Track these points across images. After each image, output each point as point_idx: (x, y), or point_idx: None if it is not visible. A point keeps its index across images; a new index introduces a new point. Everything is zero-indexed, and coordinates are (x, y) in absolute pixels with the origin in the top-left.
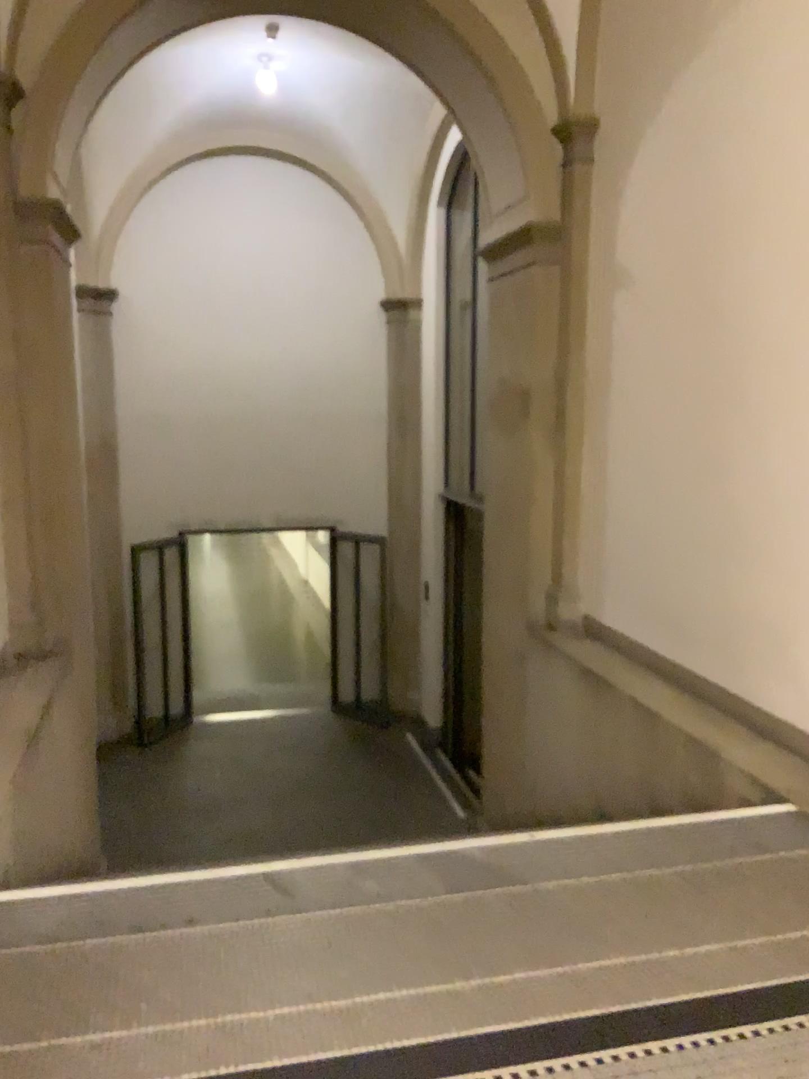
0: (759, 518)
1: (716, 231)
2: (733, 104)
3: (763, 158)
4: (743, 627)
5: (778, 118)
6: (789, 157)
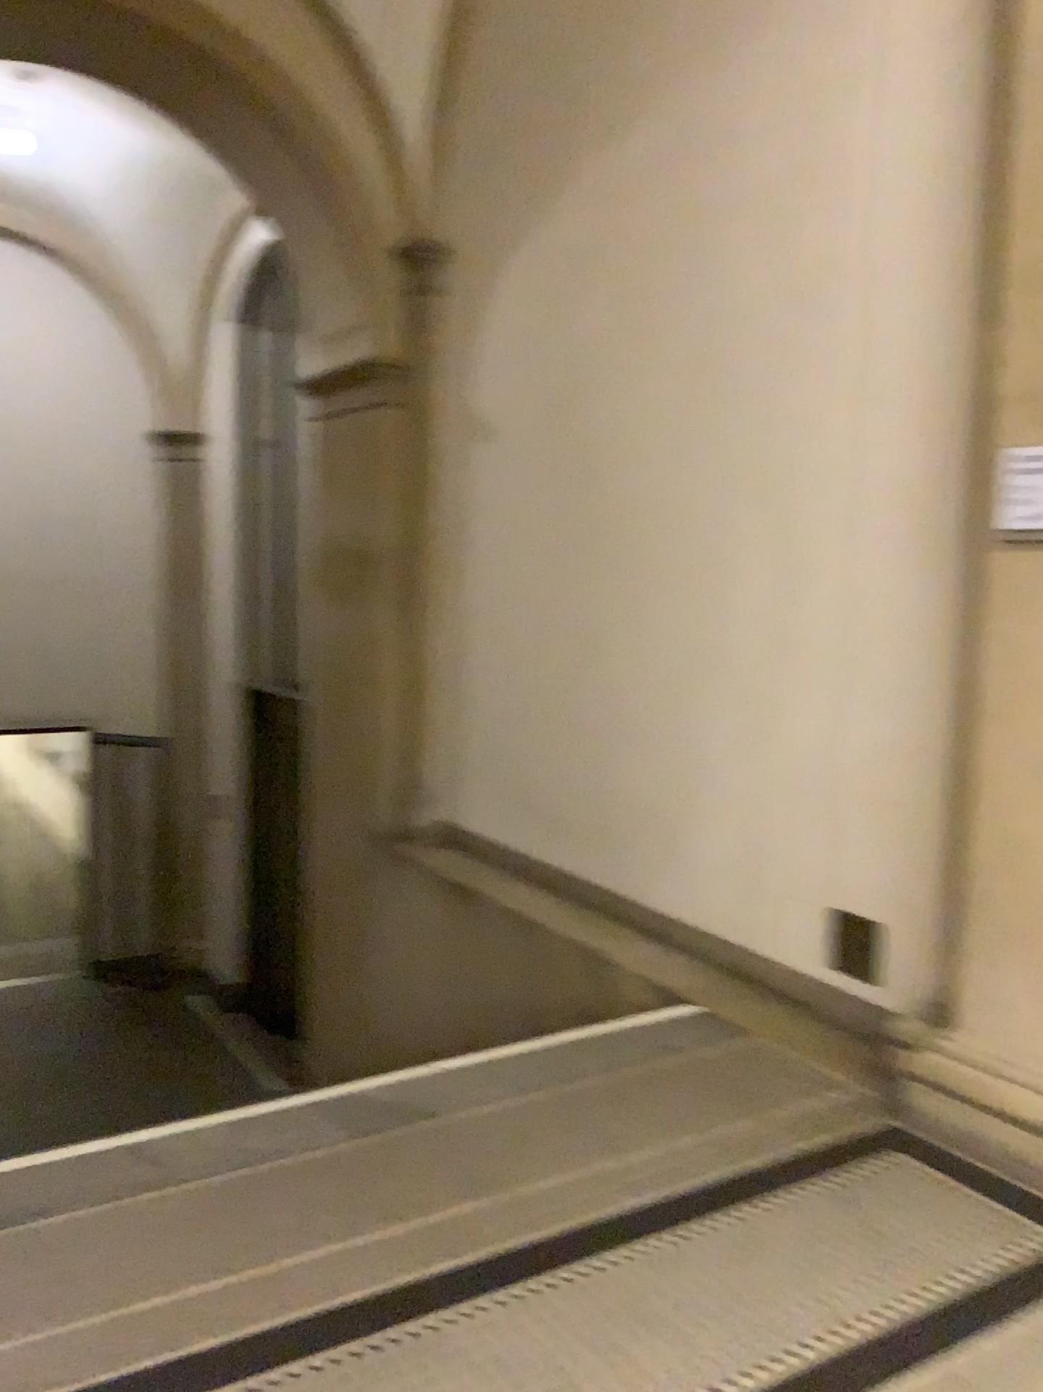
0: (652, 701)
1: (597, 387)
2: (612, 251)
3: (647, 315)
4: (637, 822)
5: (663, 275)
6: (676, 317)
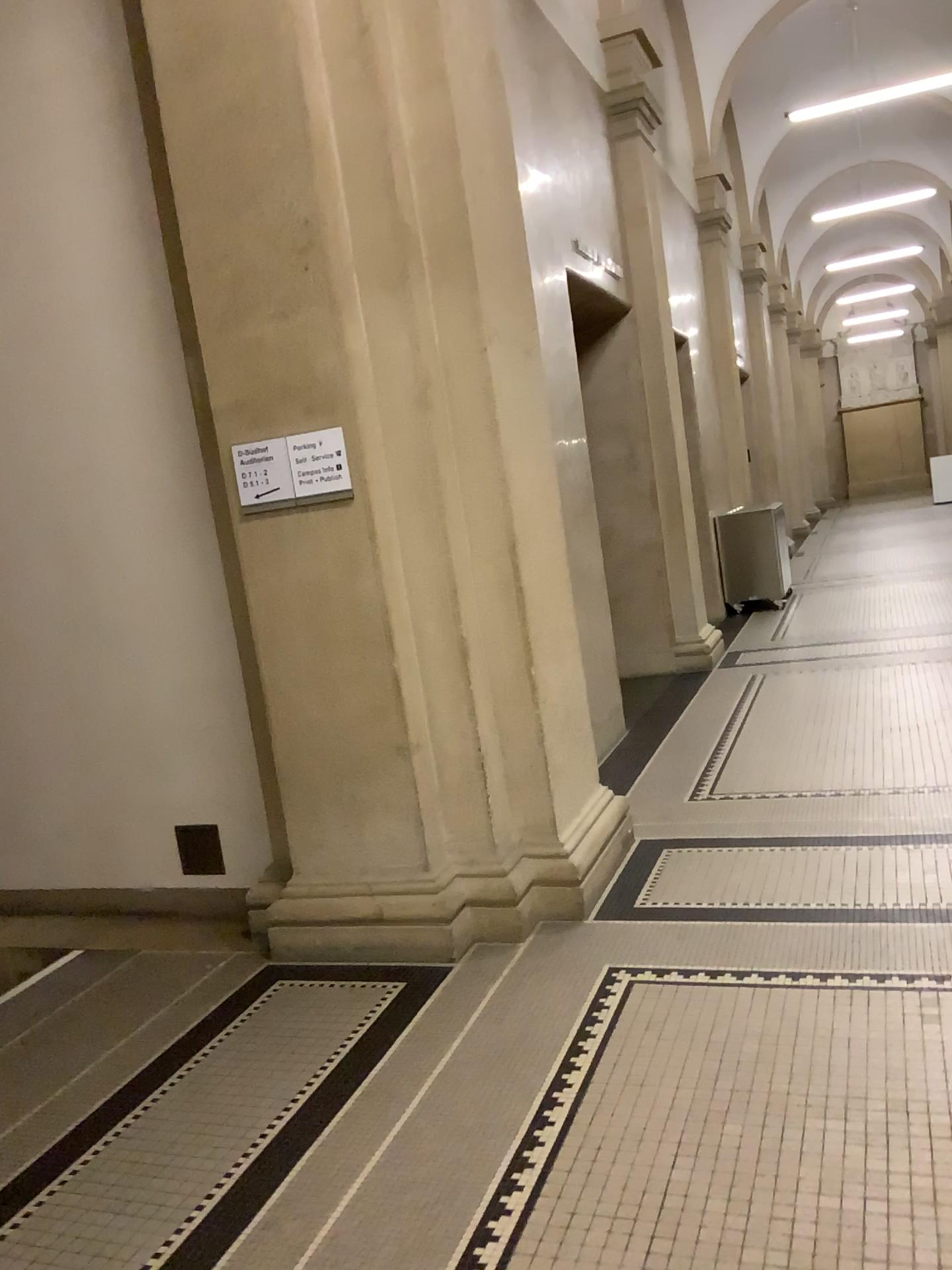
0: None
1: None
2: None
3: None
4: None
5: None
6: None
